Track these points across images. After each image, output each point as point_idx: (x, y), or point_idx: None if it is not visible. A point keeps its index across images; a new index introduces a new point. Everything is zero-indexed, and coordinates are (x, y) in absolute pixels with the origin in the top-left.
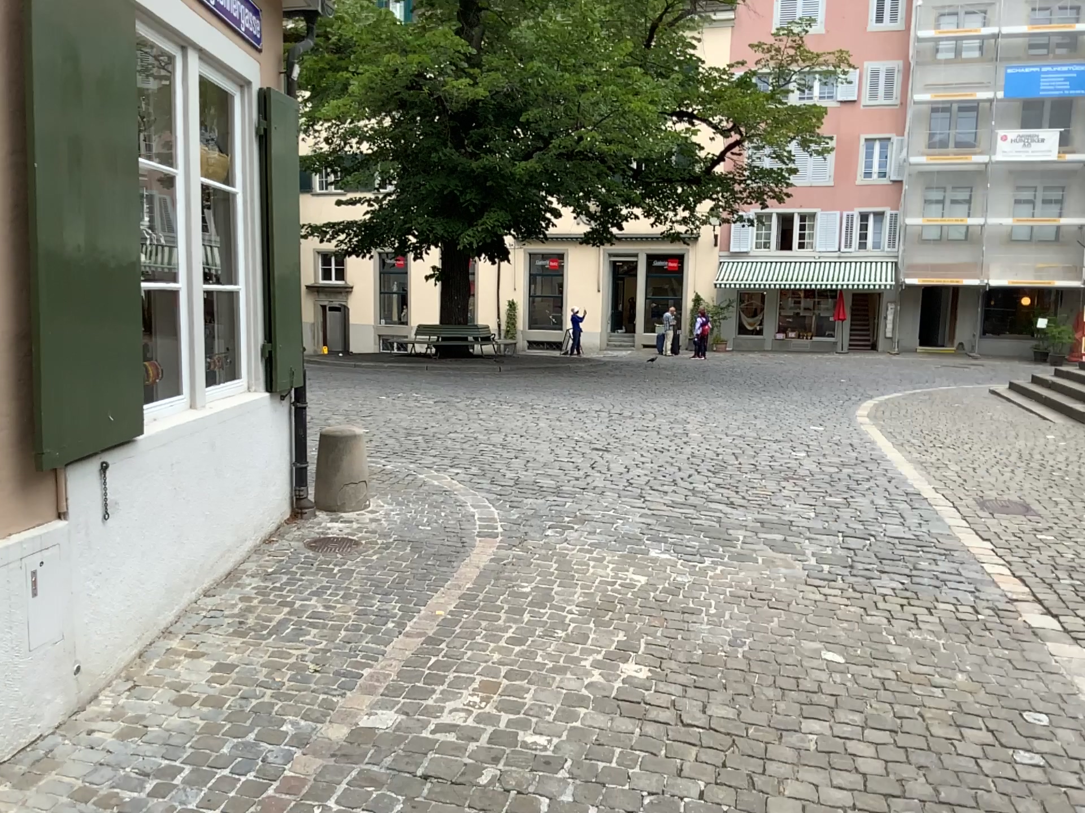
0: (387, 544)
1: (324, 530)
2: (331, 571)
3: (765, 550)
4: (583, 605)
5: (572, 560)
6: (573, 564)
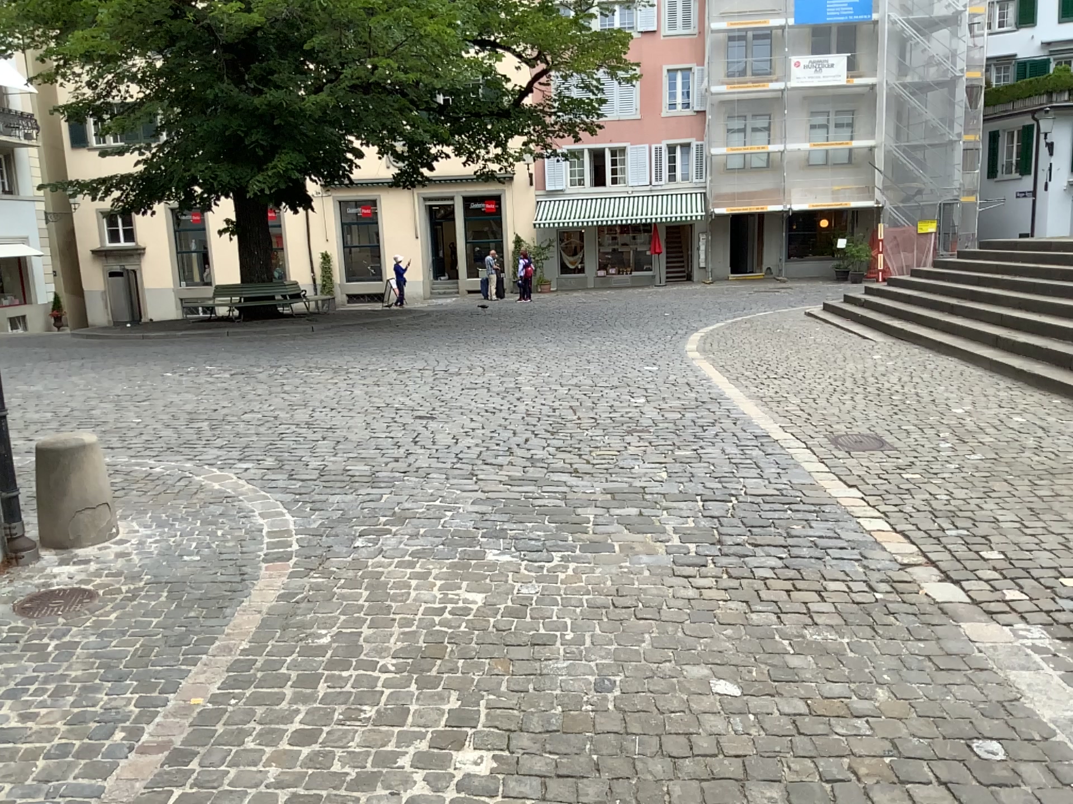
0: (140, 588)
1: (50, 578)
2: (48, 647)
3: (619, 530)
4: (403, 650)
5: (389, 578)
6: (390, 585)
